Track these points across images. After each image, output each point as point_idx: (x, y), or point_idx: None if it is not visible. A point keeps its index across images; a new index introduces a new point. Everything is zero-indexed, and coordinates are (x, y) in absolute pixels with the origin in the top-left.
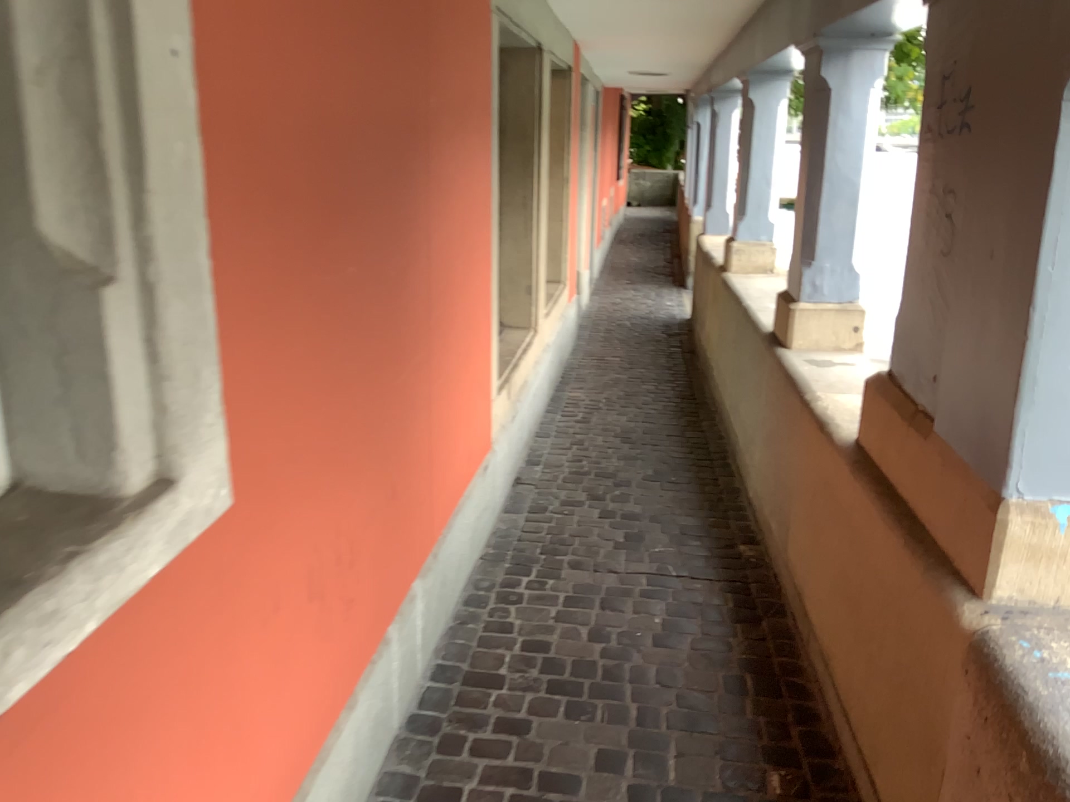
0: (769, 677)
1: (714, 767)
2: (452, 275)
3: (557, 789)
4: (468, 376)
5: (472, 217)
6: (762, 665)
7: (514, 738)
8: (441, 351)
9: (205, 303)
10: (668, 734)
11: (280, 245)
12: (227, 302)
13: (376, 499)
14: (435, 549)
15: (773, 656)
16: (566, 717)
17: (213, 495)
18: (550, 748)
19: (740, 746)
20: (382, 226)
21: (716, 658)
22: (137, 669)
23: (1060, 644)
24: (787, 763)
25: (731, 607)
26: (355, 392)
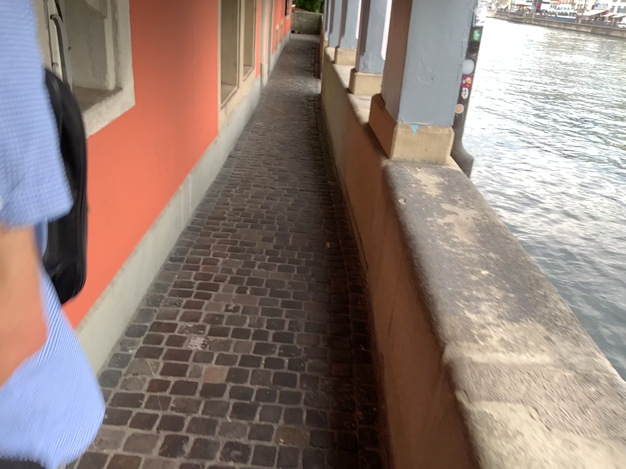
0: (332, 220)
1: (306, 241)
2: (203, 46)
3: (245, 246)
4: (209, 97)
5: (211, 22)
6: (330, 216)
7: (229, 233)
8: (199, 79)
9: (131, 28)
10: (289, 233)
11: (149, 14)
12: (135, 31)
13: (175, 129)
14: (195, 166)
15: (334, 214)
16: (250, 228)
17: (132, 96)
18: (243, 236)
19: (317, 237)
20: (179, 15)
21: (312, 214)
22: (116, 140)
23: (408, 166)
24: (333, 241)
25: (321, 201)
26: (169, 81)
